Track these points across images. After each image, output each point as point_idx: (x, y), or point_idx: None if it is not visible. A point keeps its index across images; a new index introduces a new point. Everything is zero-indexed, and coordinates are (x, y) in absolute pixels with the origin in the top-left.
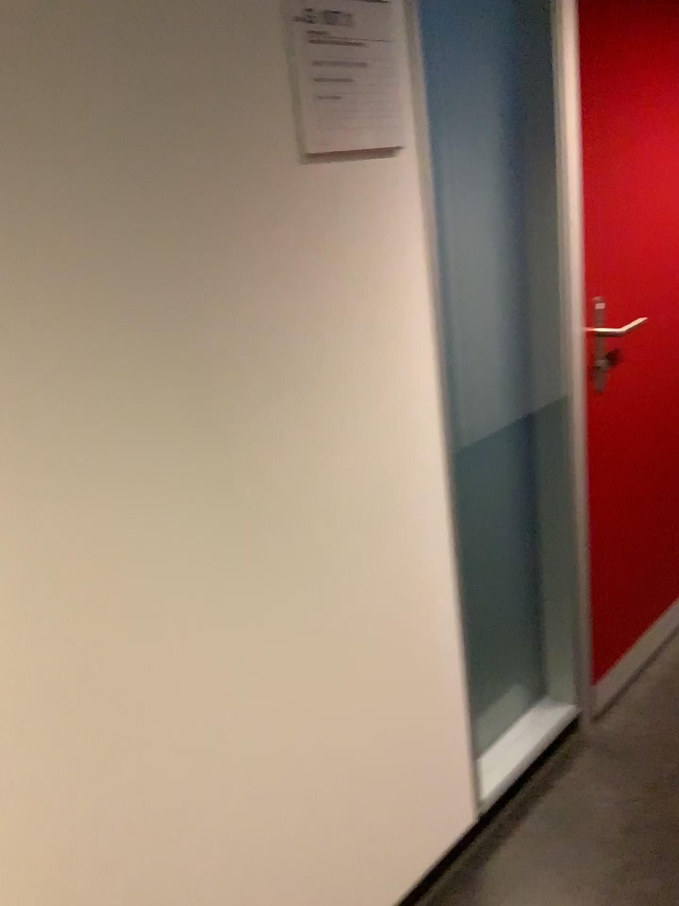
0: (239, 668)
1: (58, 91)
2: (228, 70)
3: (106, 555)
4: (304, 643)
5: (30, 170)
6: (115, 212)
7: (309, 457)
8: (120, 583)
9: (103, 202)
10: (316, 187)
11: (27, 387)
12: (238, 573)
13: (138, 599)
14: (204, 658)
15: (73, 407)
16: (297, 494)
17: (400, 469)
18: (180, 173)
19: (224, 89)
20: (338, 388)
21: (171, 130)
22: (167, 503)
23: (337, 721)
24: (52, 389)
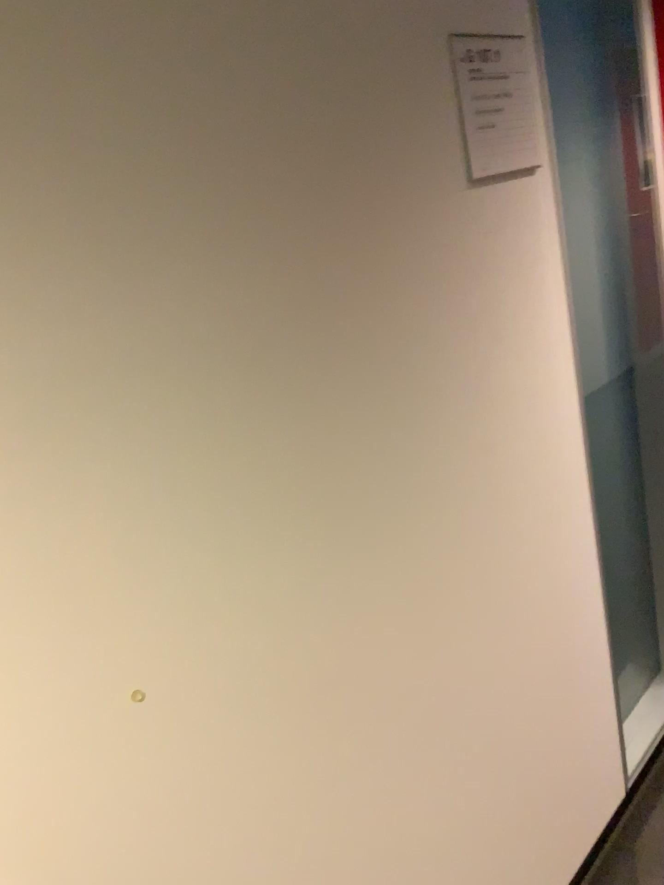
0: (456, 648)
1: (309, 142)
2: (419, 111)
3: (361, 550)
4: (498, 621)
5: (294, 213)
6: (351, 243)
7: (491, 449)
8: (372, 575)
9: (343, 236)
10: (480, 207)
11: (303, 403)
12: (450, 560)
13: (385, 589)
14: (432, 640)
15: (332, 419)
16: (485, 484)
17: (553, 455)
18: (391, 204)
19: (416, 127)
20: (507, 385)
21: (383, 167)
22: (399, 499)
23: (526, 693)
24: (319, 403)
